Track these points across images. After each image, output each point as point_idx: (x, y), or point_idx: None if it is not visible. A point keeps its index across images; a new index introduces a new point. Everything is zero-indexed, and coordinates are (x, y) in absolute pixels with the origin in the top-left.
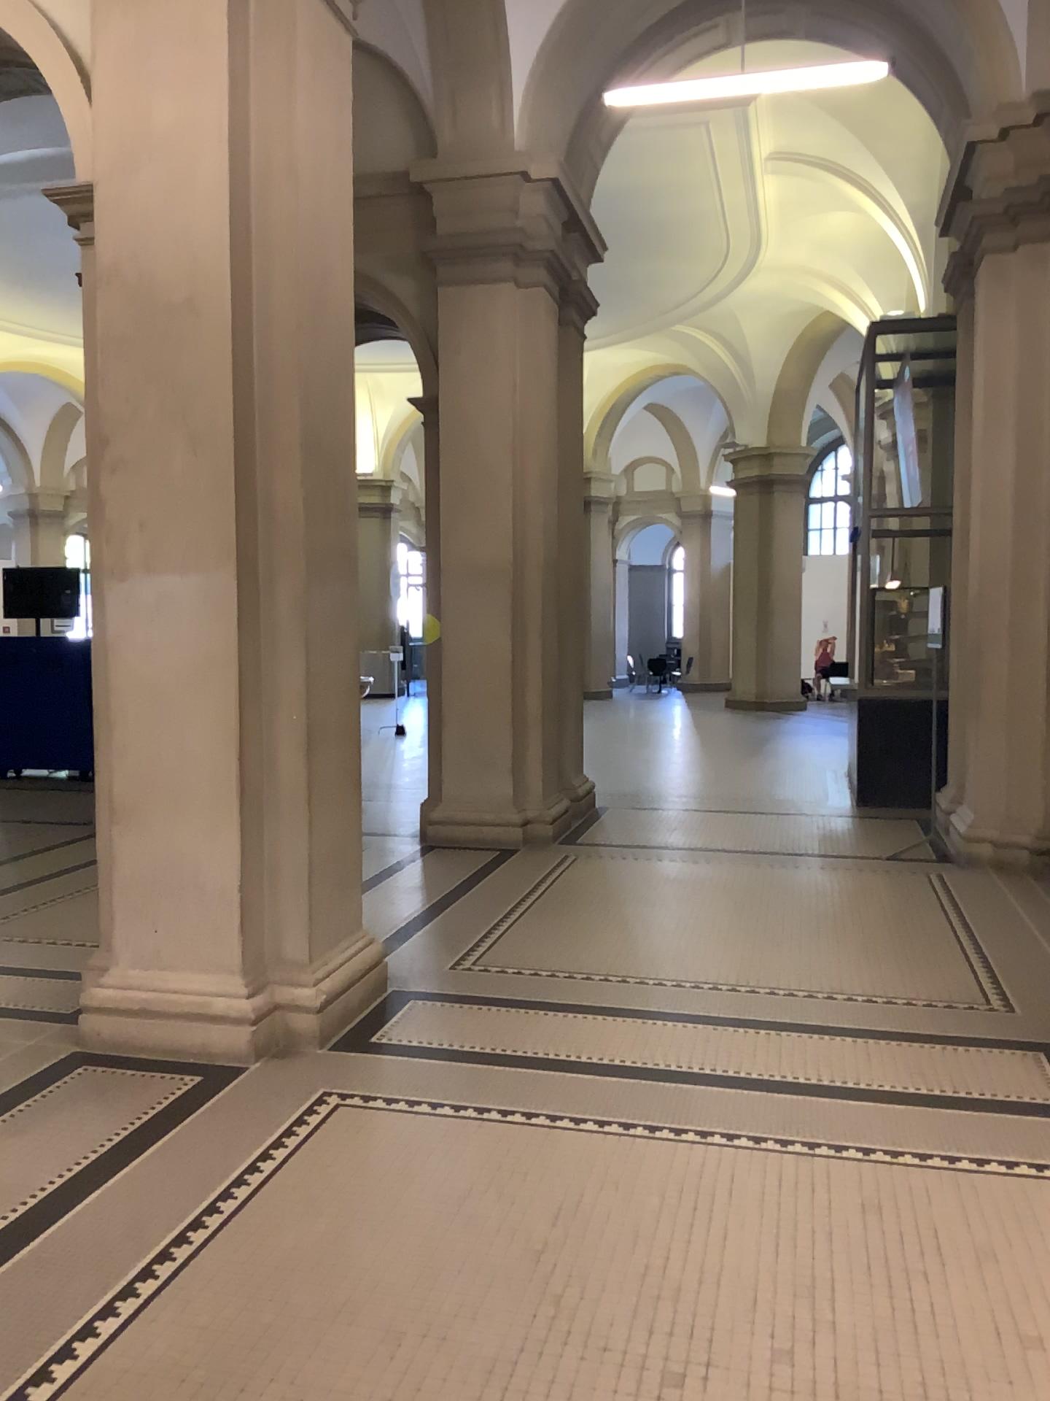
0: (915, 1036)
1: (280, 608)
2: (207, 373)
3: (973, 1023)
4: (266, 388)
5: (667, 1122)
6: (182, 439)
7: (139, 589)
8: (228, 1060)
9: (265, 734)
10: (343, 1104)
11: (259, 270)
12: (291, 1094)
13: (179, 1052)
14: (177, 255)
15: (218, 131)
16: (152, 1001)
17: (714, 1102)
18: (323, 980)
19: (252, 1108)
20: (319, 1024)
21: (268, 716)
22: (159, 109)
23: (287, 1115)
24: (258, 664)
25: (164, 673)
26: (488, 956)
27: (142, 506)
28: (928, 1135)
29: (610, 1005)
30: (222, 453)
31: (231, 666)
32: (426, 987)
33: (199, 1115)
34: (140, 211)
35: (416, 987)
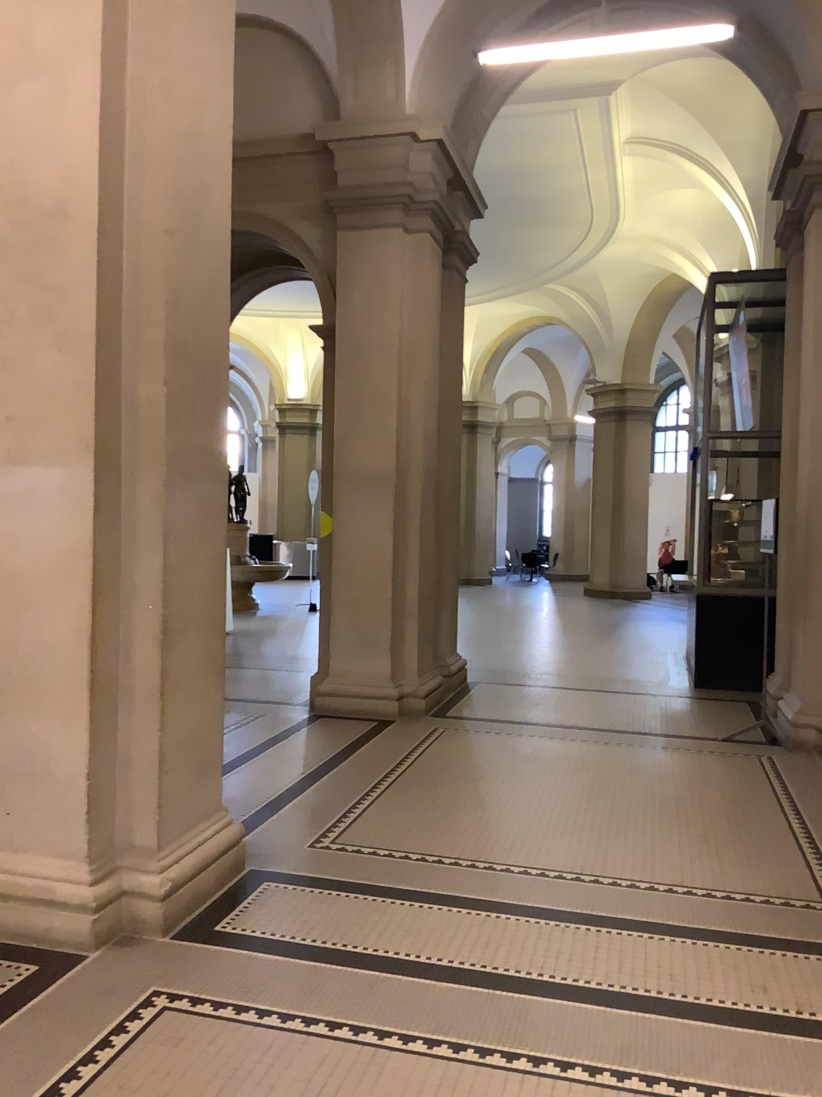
0: (755, 941)
1: (141, 501)
2: (76, 273)
3: (812, 926)
4: (133, 290)
5: (500, 1045)
6: (50, 336)
7: (5, 480)
8: (70, 947)
9: (122, 623)
10: (169, 1008)
11: (131, 177)
12: (120, 994)
13: (24, 937)
14: (51, 160)
15: (94, 43)
16: (2, 883)
17: (549, 1019)
18: (172, 864)
19: (75, 1010)
20: (165, 910)
21: (125, 606)
22: (38, 22)
23: (109, 1021)
24: (117, 556)
25: (26, 562)
26: (346, 835)
27: (11, 400)
28: (774, 1073)
29: (455, 893)
30: (86, 350)
31: (89, 557)
32: (281, 867)
33: (19, 1017)
34: (18, 118)
35: (273, 866)
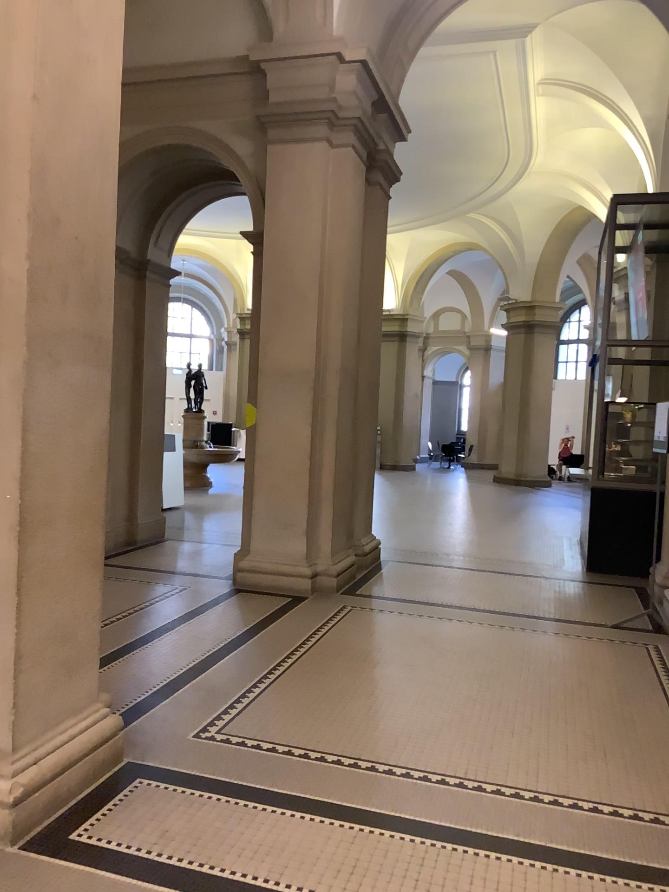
0: (646, 877)
1: None
2: None
3: None
4: None
5: None
6: None
7: None
8: None
9: None
10: None
11: None
12: None
13: None
14: None
15: None
16: None
17: None
18: (28, 767)
19: None
20: (16, 816)
21: None
22: None
23: None
24: None
25: None
26: (231, 725)
27: None
28: None
29: (331, 800)
30: None
31: None
32: (158, 761)
33: None
34: None
35: (149, 760)
